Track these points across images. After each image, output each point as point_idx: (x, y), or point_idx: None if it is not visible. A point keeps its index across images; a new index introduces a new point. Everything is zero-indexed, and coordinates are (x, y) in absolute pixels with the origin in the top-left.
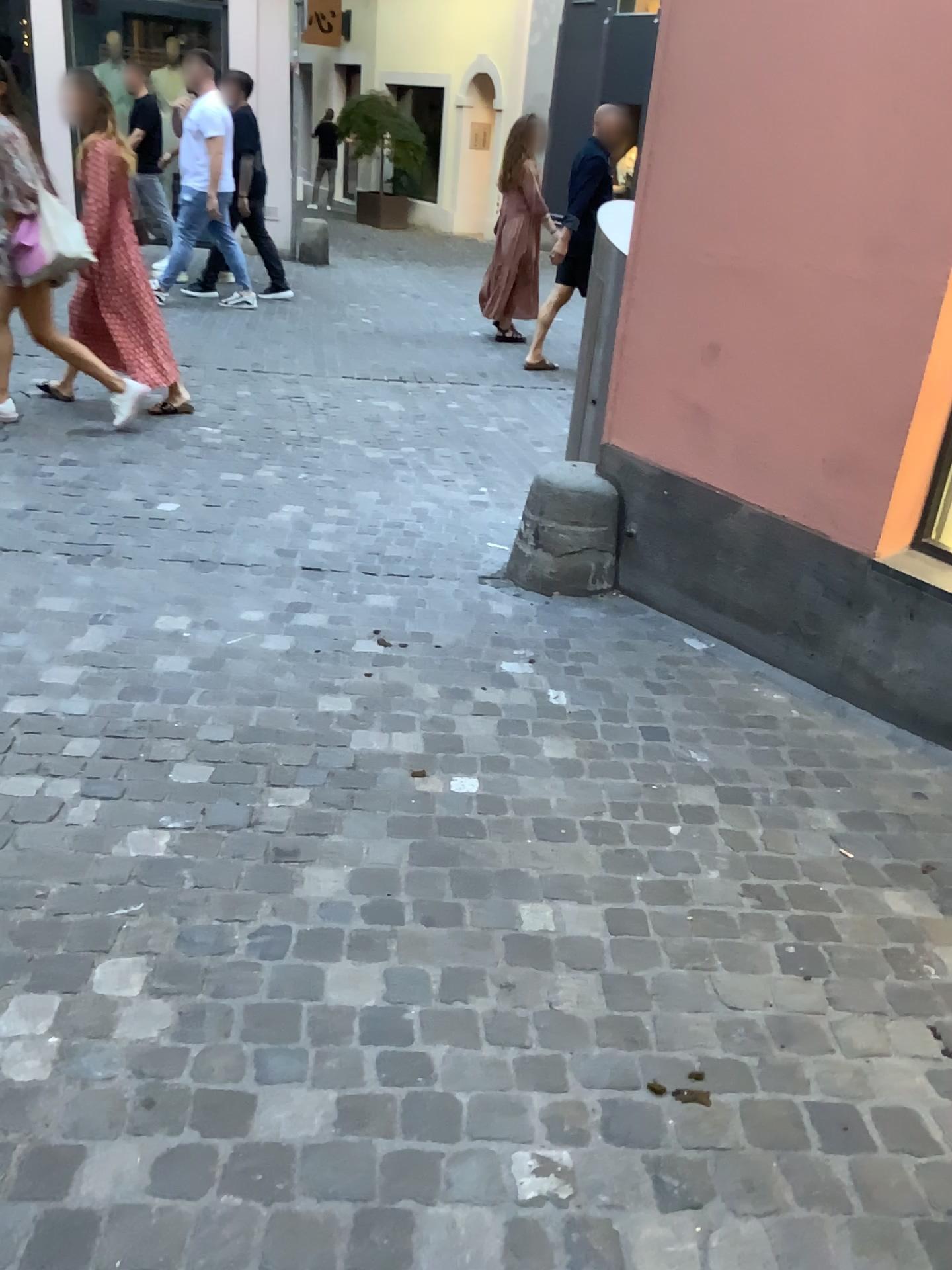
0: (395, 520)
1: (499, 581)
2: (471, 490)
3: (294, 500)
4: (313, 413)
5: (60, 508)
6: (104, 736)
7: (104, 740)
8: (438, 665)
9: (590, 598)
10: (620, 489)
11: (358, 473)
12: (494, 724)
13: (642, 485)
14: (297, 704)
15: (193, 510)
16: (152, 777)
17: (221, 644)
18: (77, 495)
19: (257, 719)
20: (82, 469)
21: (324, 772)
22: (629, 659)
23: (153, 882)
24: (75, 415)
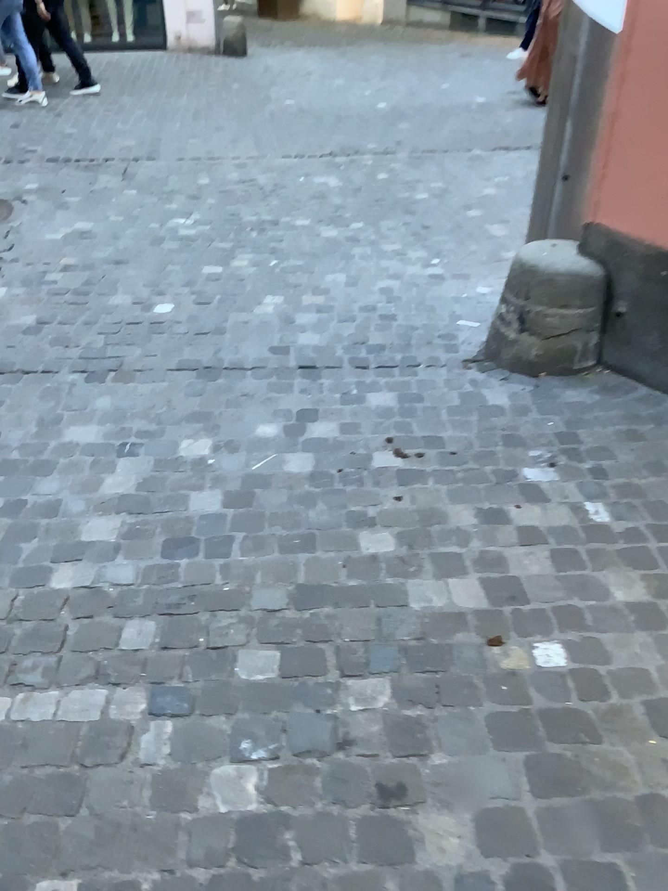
0: (370, 305)
1: (485, 366)
2: (426, 264)
3: (273, 290)
4: (269, 197)
5: (67, 320)
6: (158, 618)
7: (158, 625)
8: (465, 480)
9: (576, 379)
10: (603, 271)
11: (323, 256)
12: (548, 559)
13: (631, 267)
14: (343, 552)
15: (187, 311)
16: (219, 678)
17: (247, 472)
18: (79, 303)
19: (309, 578)
20: (80, 275)
21: (398, 650)
22: (646, 454)
23: (257, 864)
24: (65, 217)
